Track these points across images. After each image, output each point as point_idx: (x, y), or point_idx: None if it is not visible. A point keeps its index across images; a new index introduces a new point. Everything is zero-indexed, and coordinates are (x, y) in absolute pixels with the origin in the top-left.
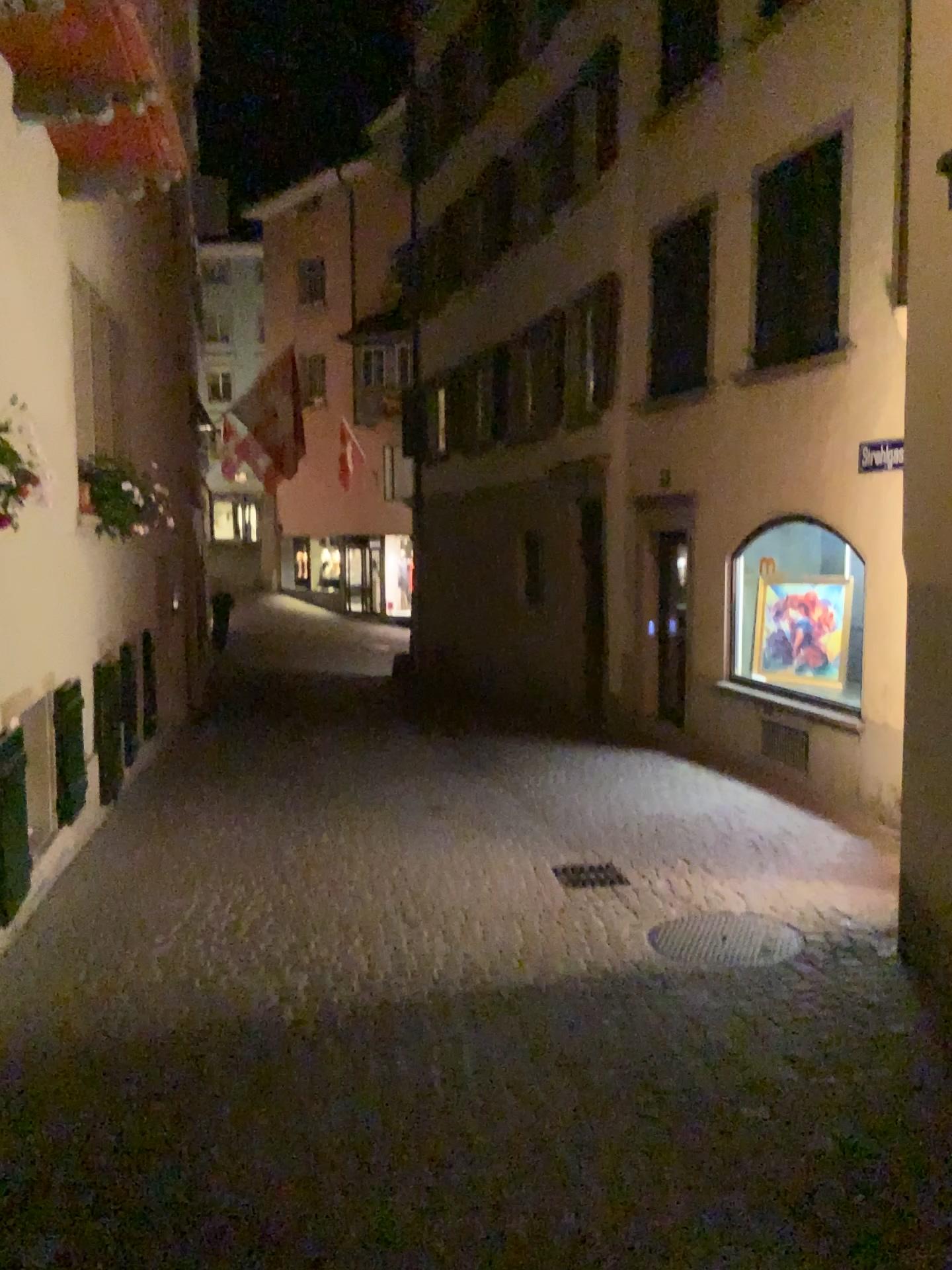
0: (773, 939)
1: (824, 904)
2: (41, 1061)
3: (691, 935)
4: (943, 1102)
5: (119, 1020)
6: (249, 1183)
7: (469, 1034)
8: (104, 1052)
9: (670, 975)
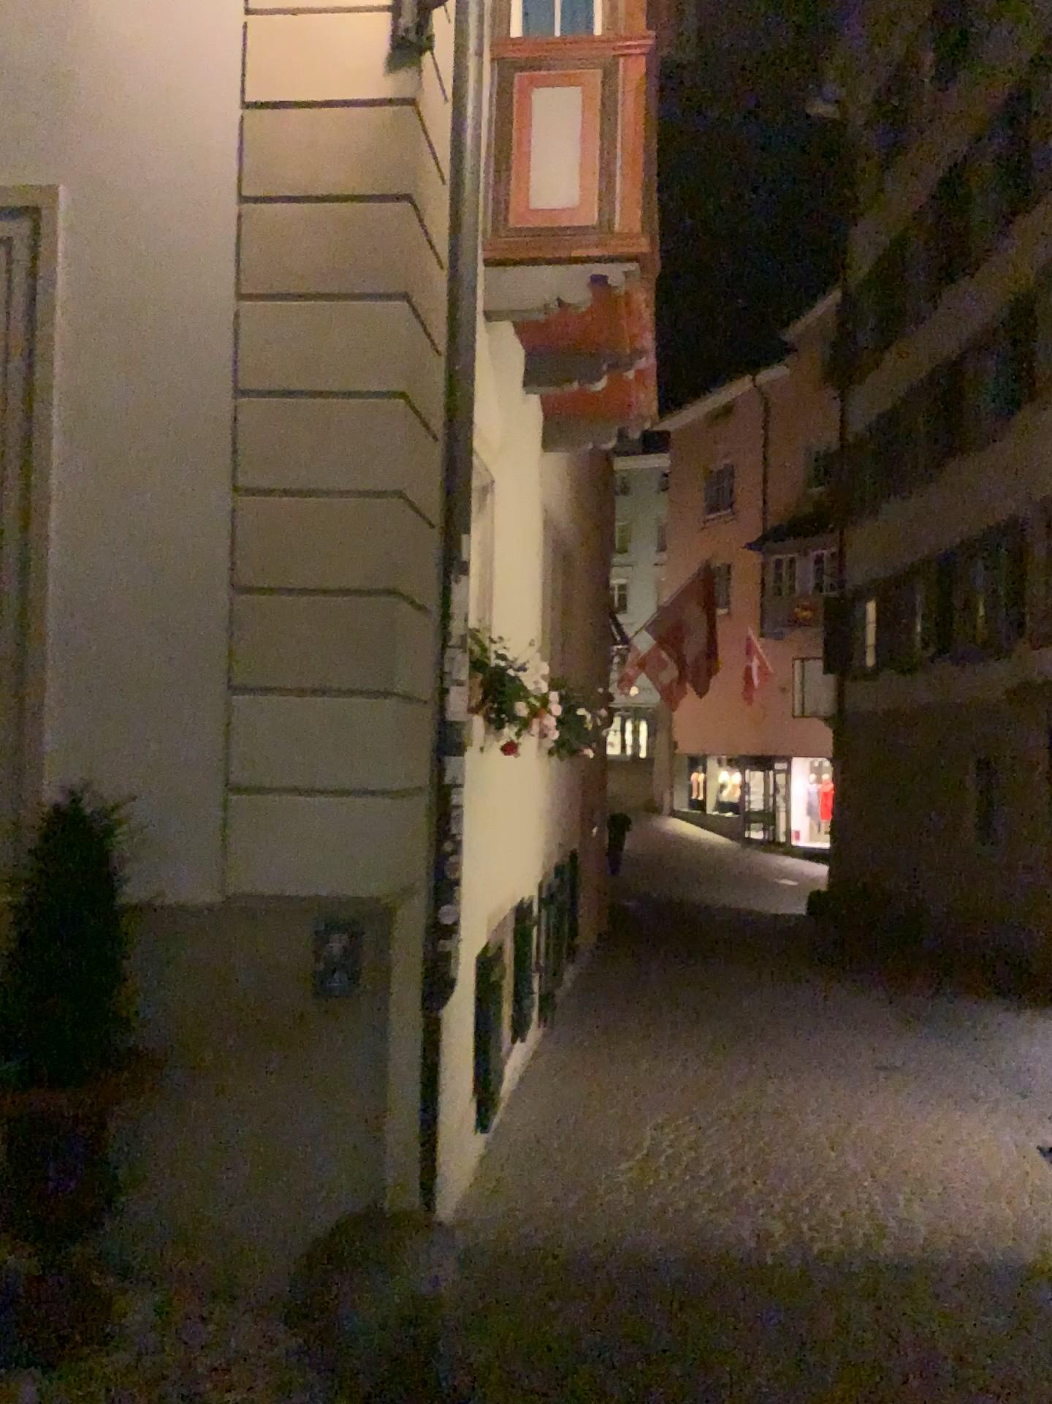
0: None
1: None
2: (544, 1261)
3: None
4: None
5: (606, 1235)
6: (767, 1403)
7: (969, 1303)
8: (600, 1261)
9: None
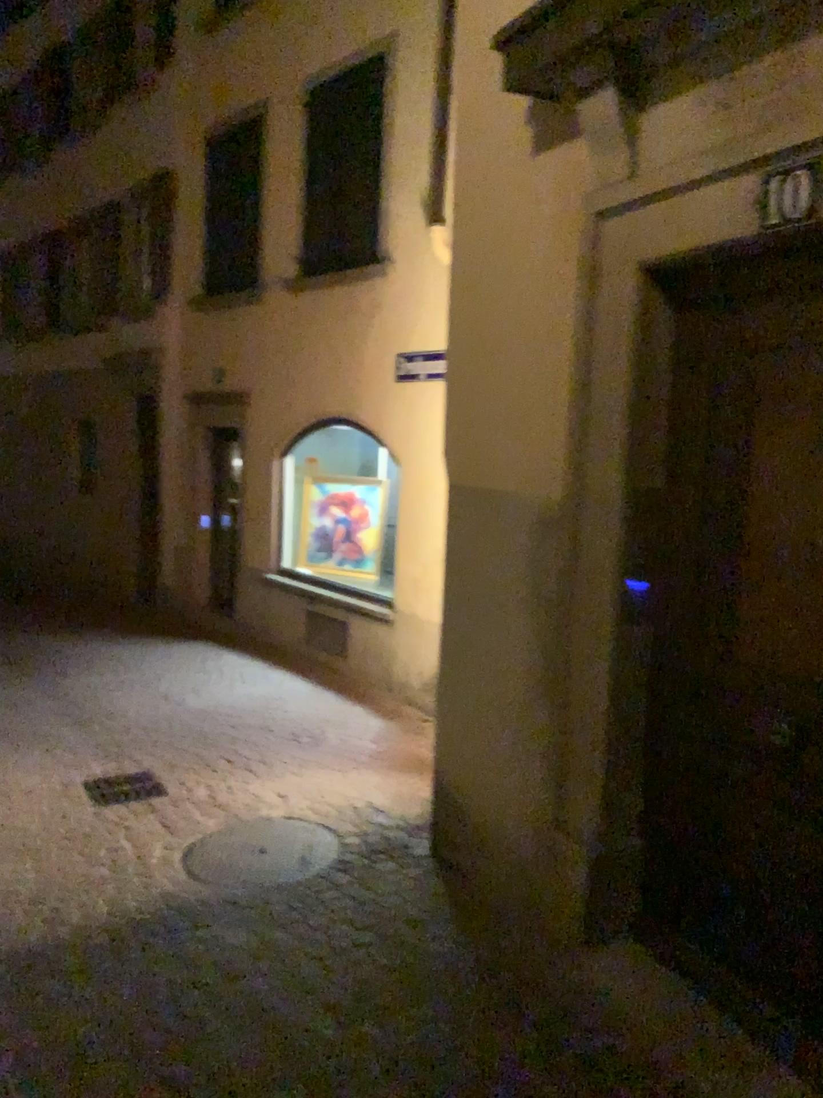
0: (310, 850)
1: (360, 803)
2: None
3: (225, 854)
4: (484, 1045)
5: None
6: None
7: None
8: None
9: (199, 910)
